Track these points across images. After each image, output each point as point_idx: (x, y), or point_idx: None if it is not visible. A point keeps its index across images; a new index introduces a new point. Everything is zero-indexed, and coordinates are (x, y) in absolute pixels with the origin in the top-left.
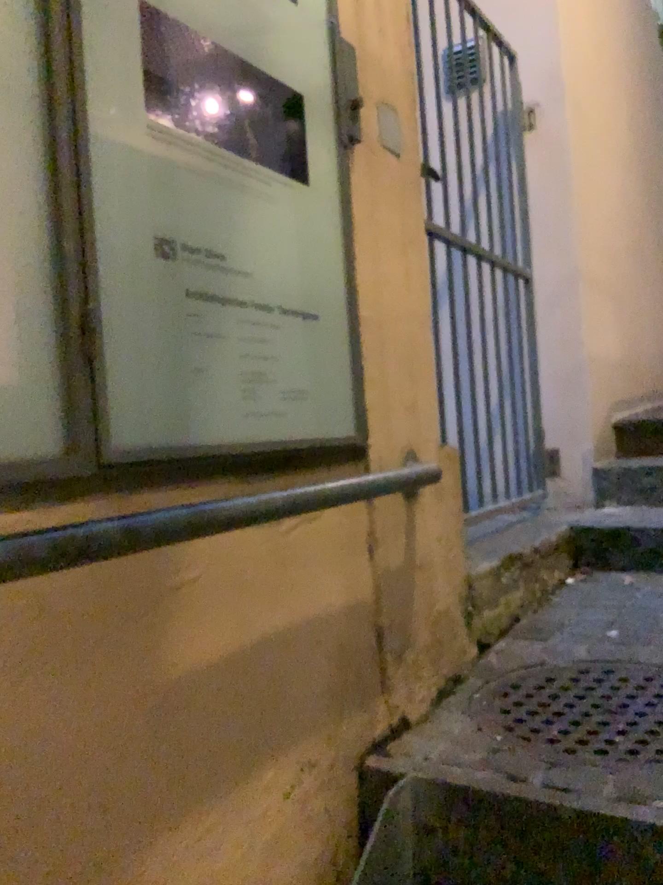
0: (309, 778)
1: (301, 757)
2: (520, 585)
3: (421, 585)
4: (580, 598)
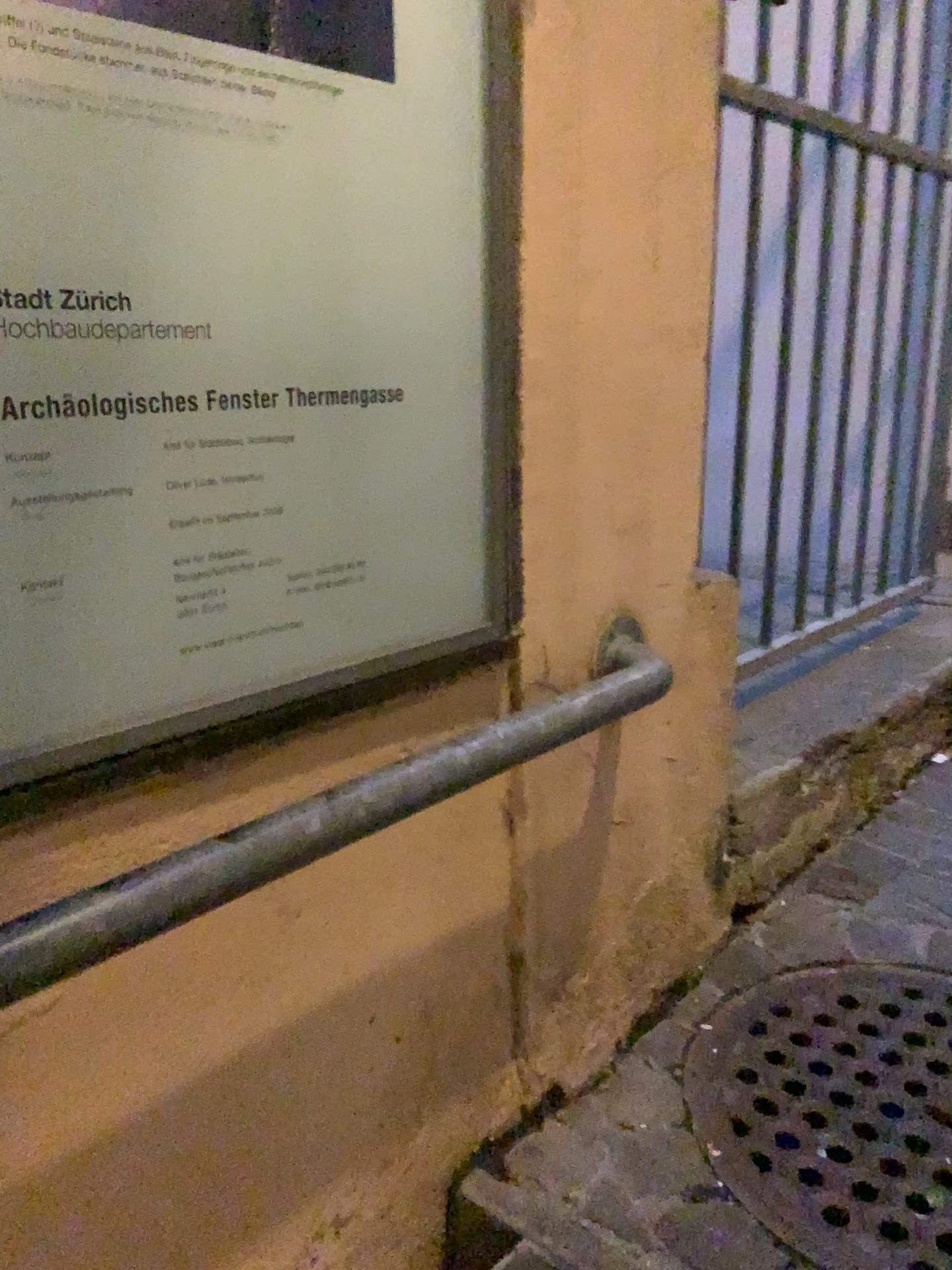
0: (333, 1248)
1: (317, 1220)
2: (836, 784)
3: (619, 854)
4: (944, 811)
